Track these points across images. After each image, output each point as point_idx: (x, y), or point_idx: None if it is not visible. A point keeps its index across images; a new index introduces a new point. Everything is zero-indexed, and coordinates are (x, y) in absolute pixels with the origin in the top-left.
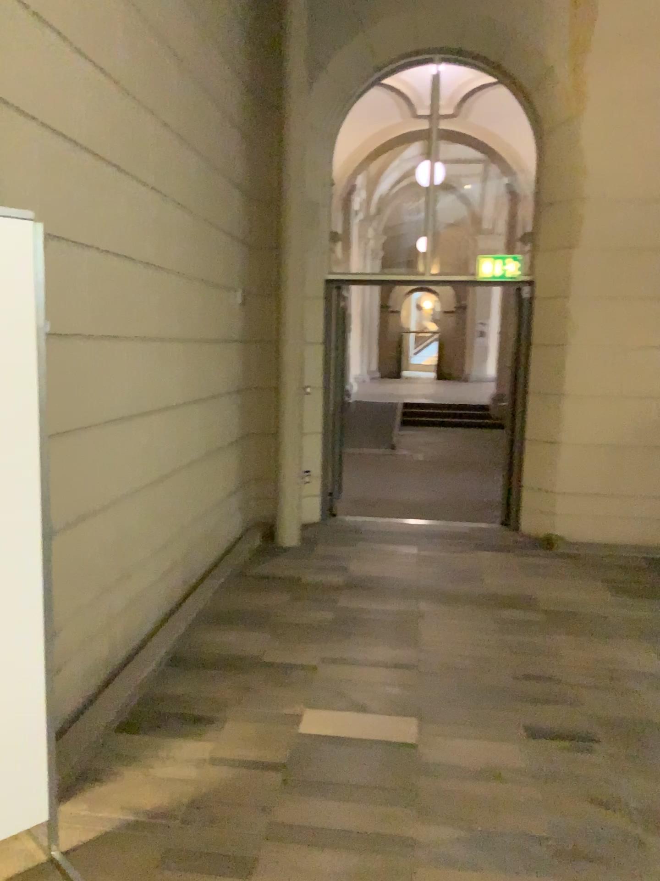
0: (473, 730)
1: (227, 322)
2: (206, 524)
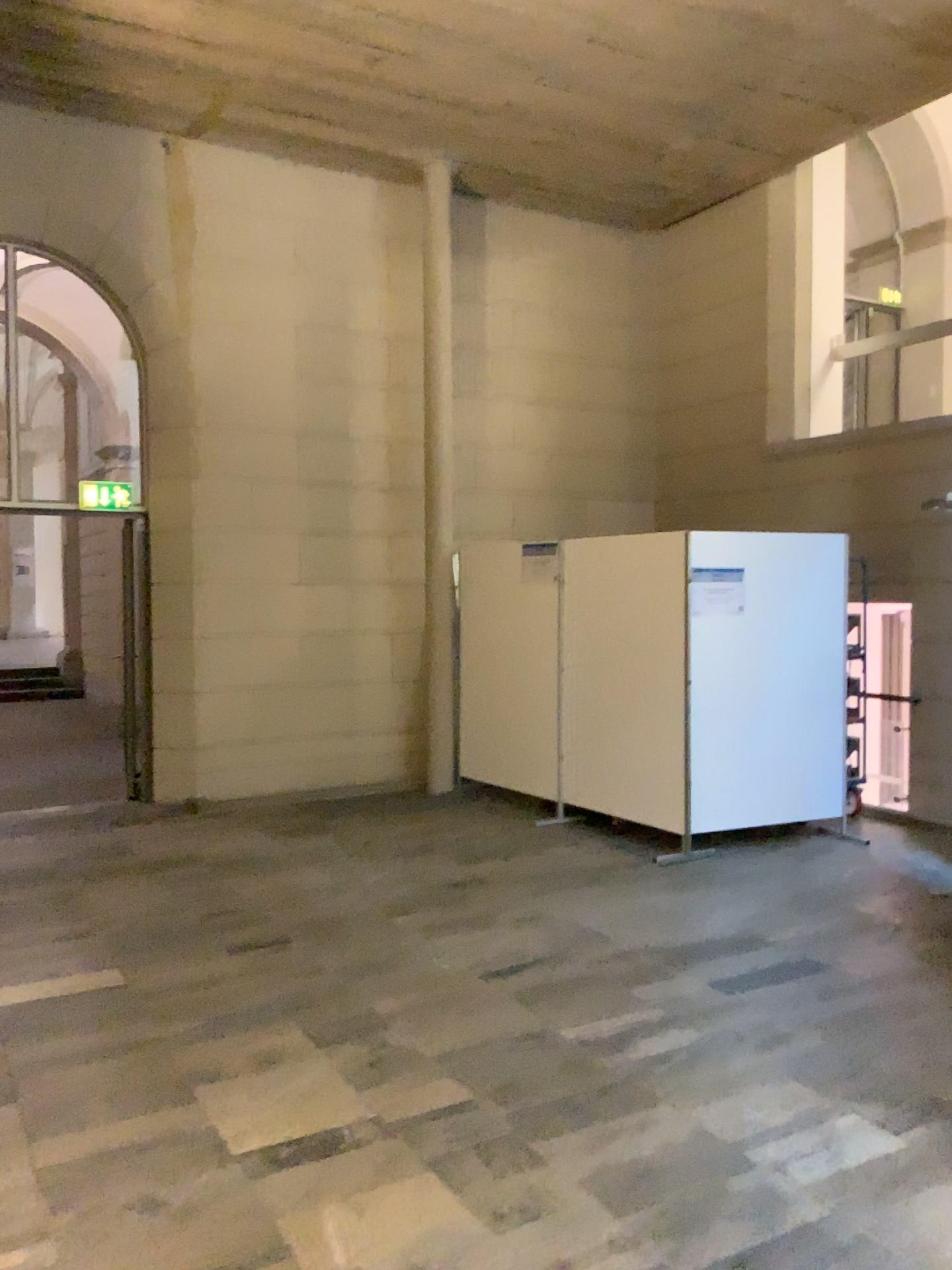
0: (178, 958)
1: None
2: None
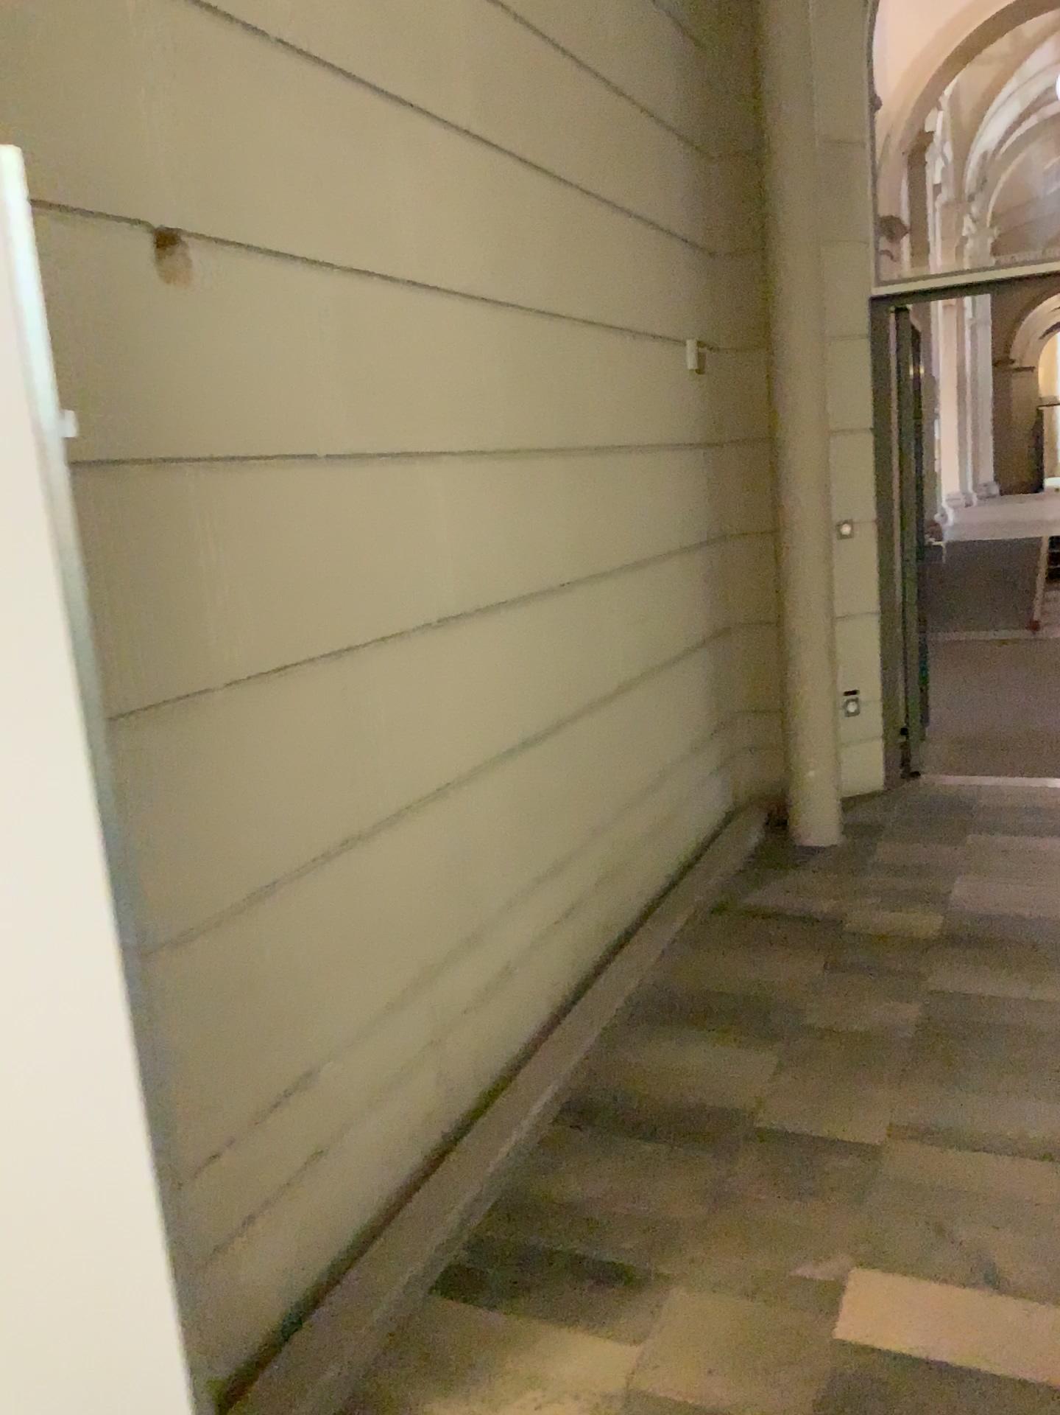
0: None
1: (667, 407)
2: (645, 814)
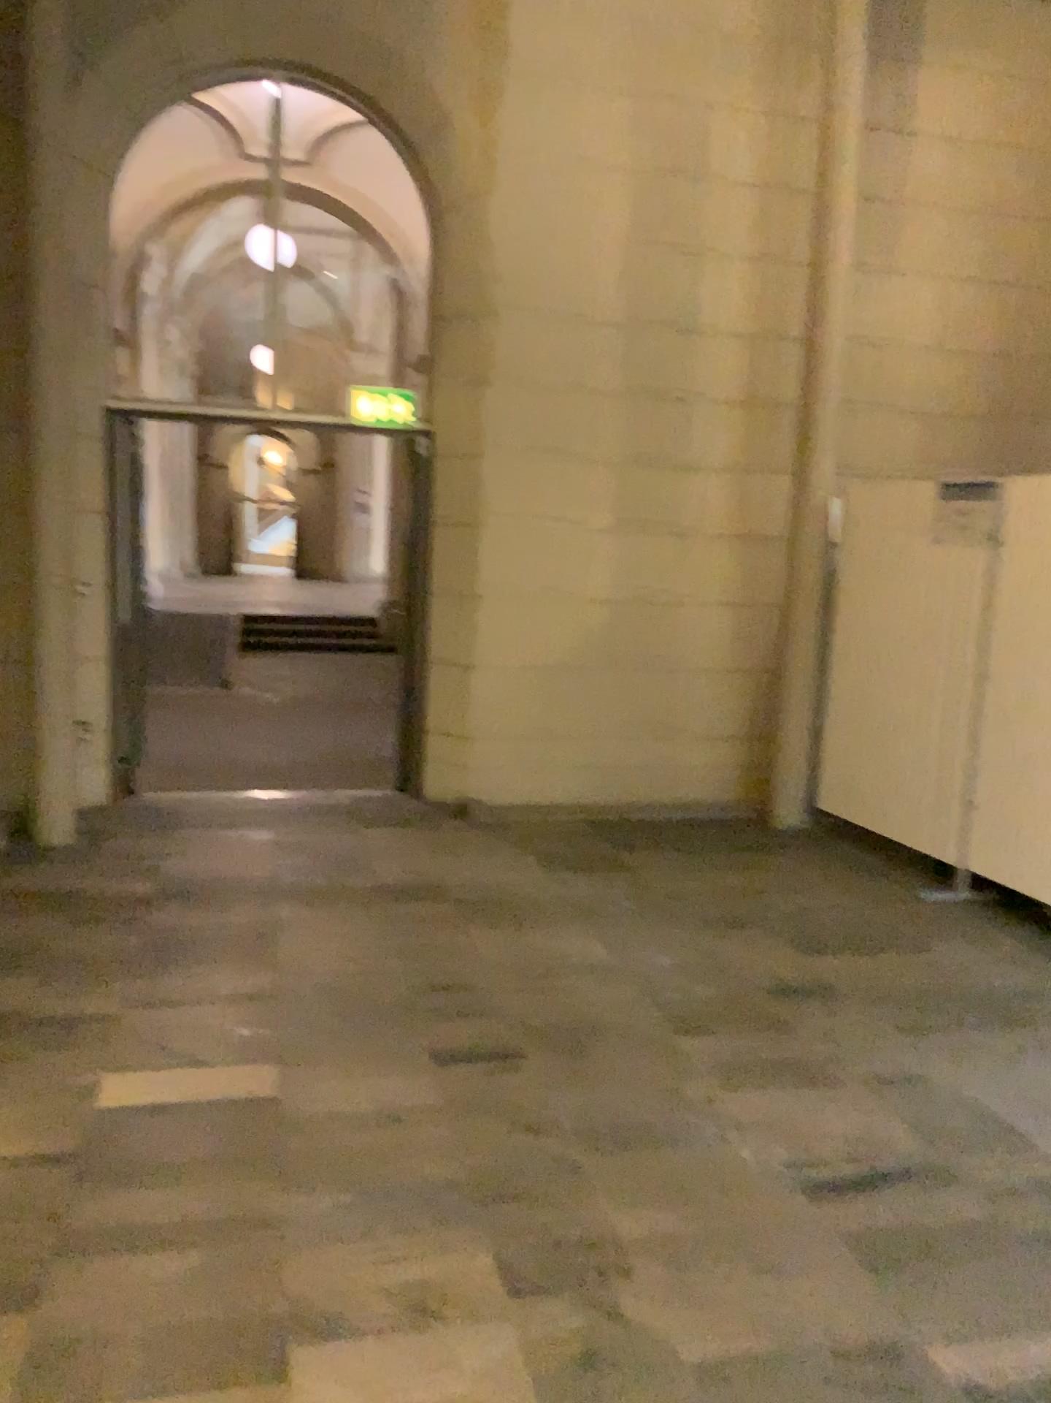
0: (358, 1064)
1: None
2: None
